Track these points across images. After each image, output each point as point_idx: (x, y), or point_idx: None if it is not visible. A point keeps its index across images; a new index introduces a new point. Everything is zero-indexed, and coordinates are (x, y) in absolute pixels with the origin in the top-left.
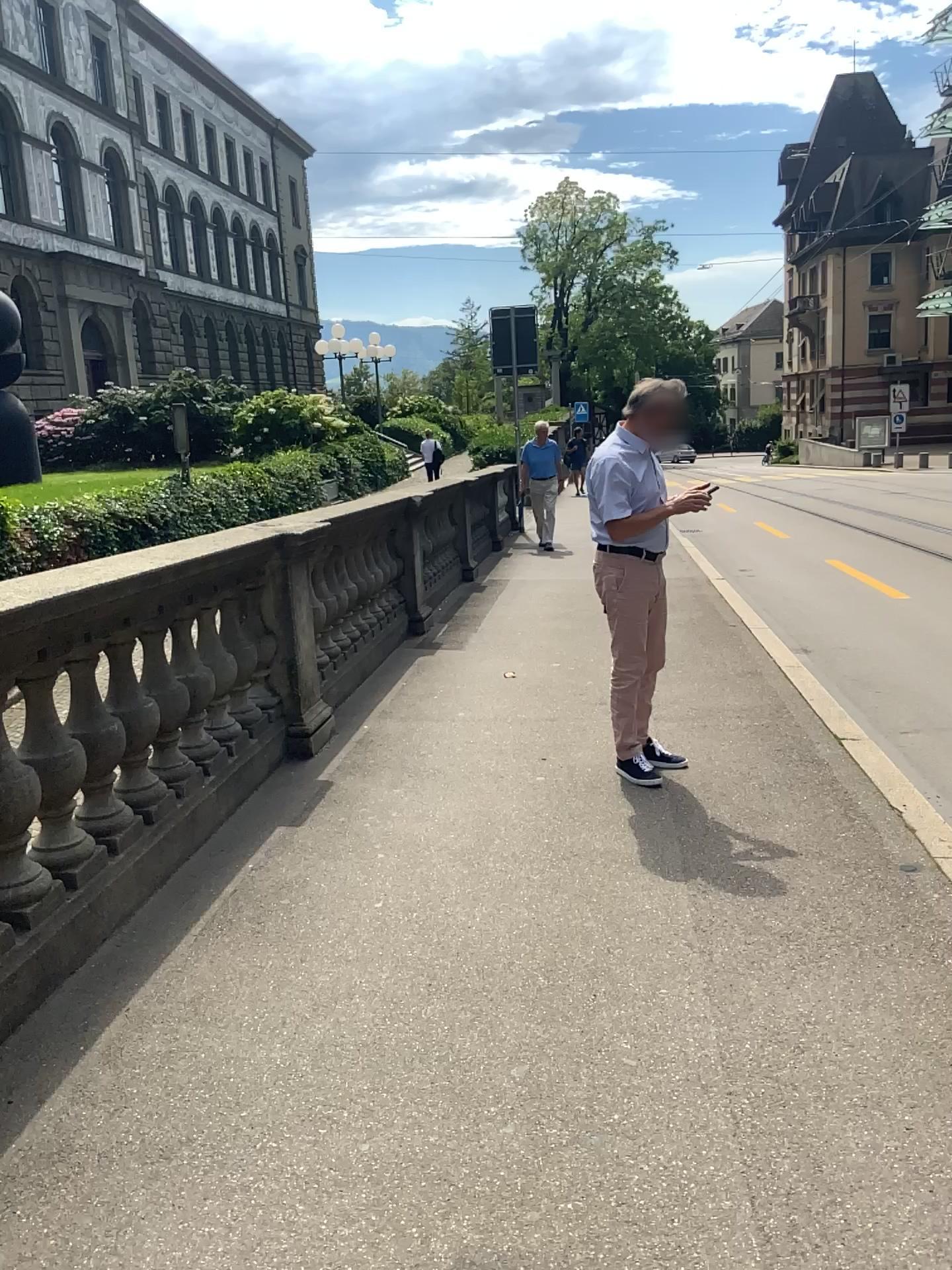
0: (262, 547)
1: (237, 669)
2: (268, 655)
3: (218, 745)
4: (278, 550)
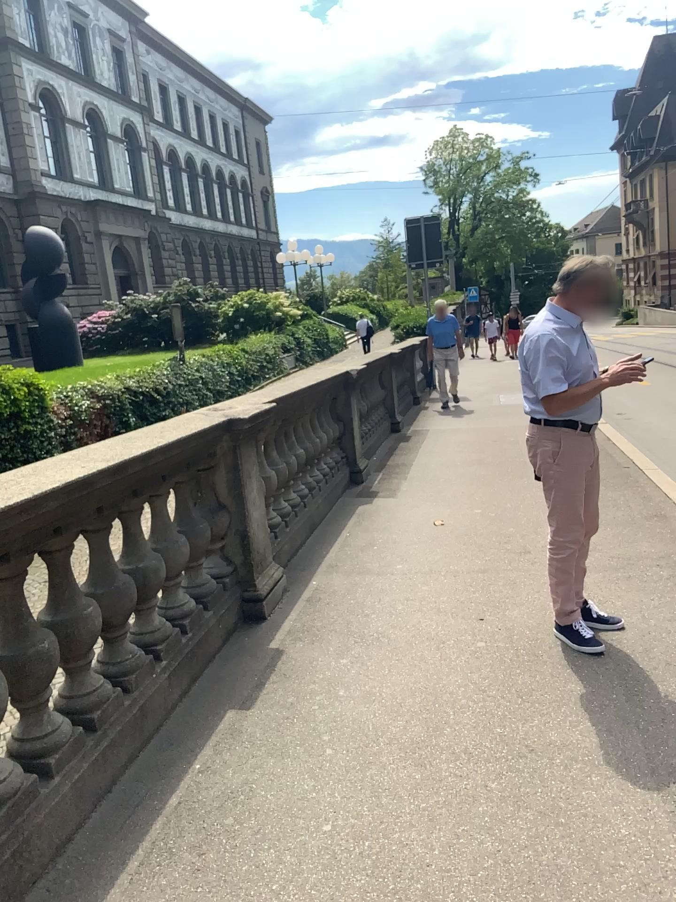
0: (208, 434)
1: (188, 553)
2: (220, 533)
3: (169, 633)
4: (226, 434)
